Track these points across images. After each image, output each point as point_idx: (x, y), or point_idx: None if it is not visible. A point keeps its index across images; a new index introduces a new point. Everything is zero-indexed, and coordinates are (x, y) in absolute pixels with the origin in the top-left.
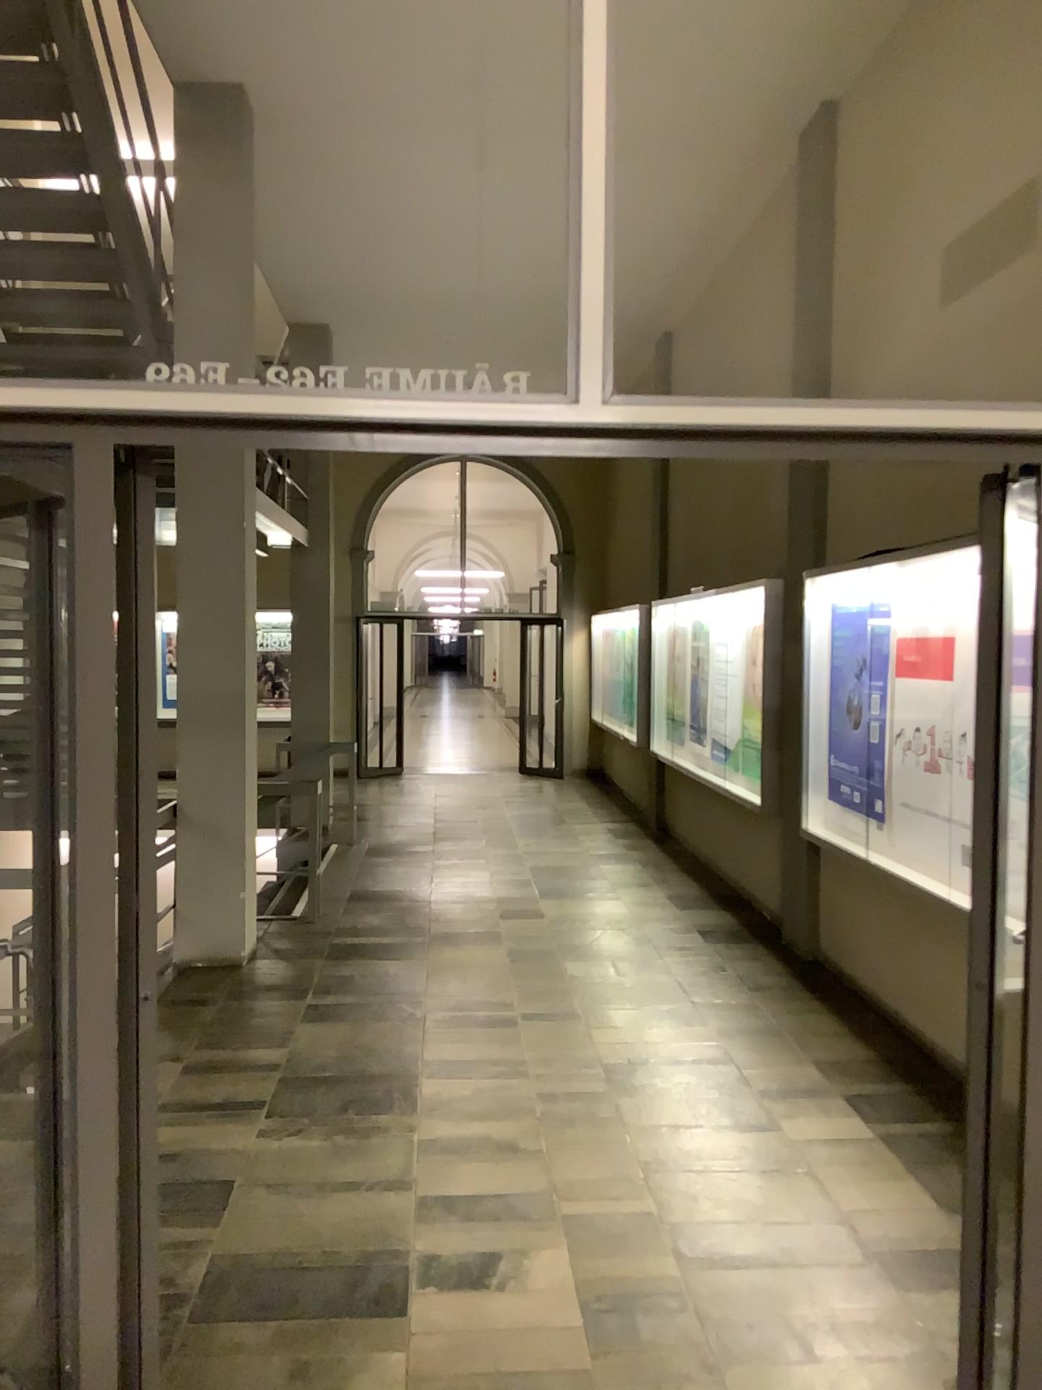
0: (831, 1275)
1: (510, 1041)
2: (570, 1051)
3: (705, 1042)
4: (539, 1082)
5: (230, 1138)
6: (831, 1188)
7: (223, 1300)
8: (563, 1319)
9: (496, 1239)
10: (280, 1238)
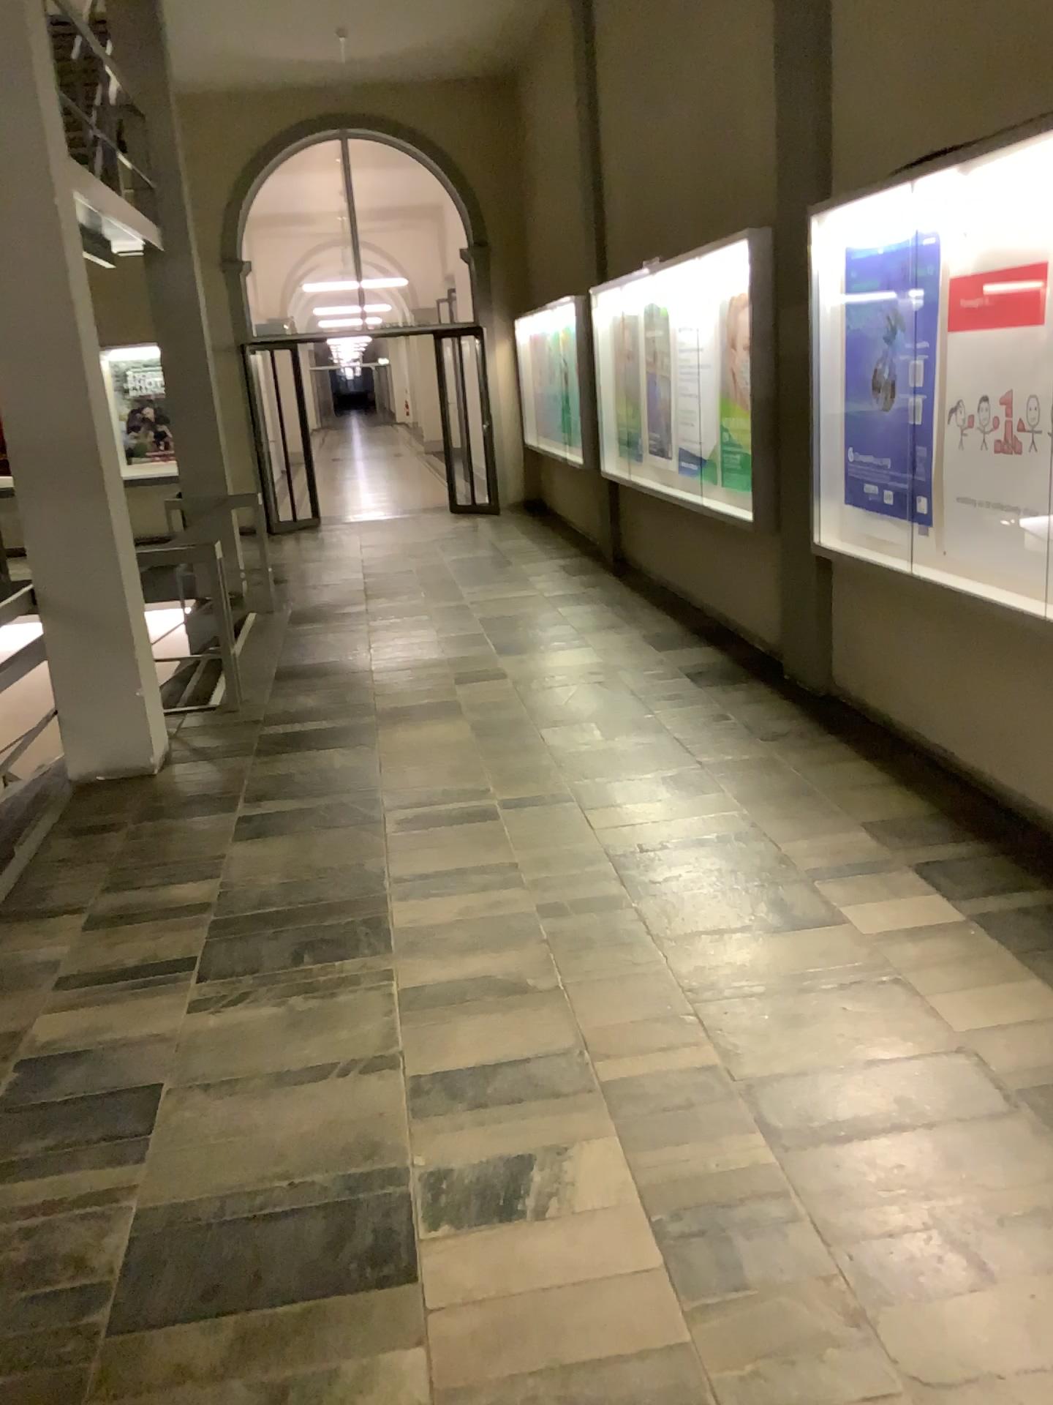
0: (979, 1139)
1: (494, 841)
2: (571, 846)
3: (731, 814)
4: (540, 894)
5: (151, 1023)
6: (937, 1001)
7: (154, 1299)
8: (638, 1265)
9: (523, 1141)
10: (229, 1179)
